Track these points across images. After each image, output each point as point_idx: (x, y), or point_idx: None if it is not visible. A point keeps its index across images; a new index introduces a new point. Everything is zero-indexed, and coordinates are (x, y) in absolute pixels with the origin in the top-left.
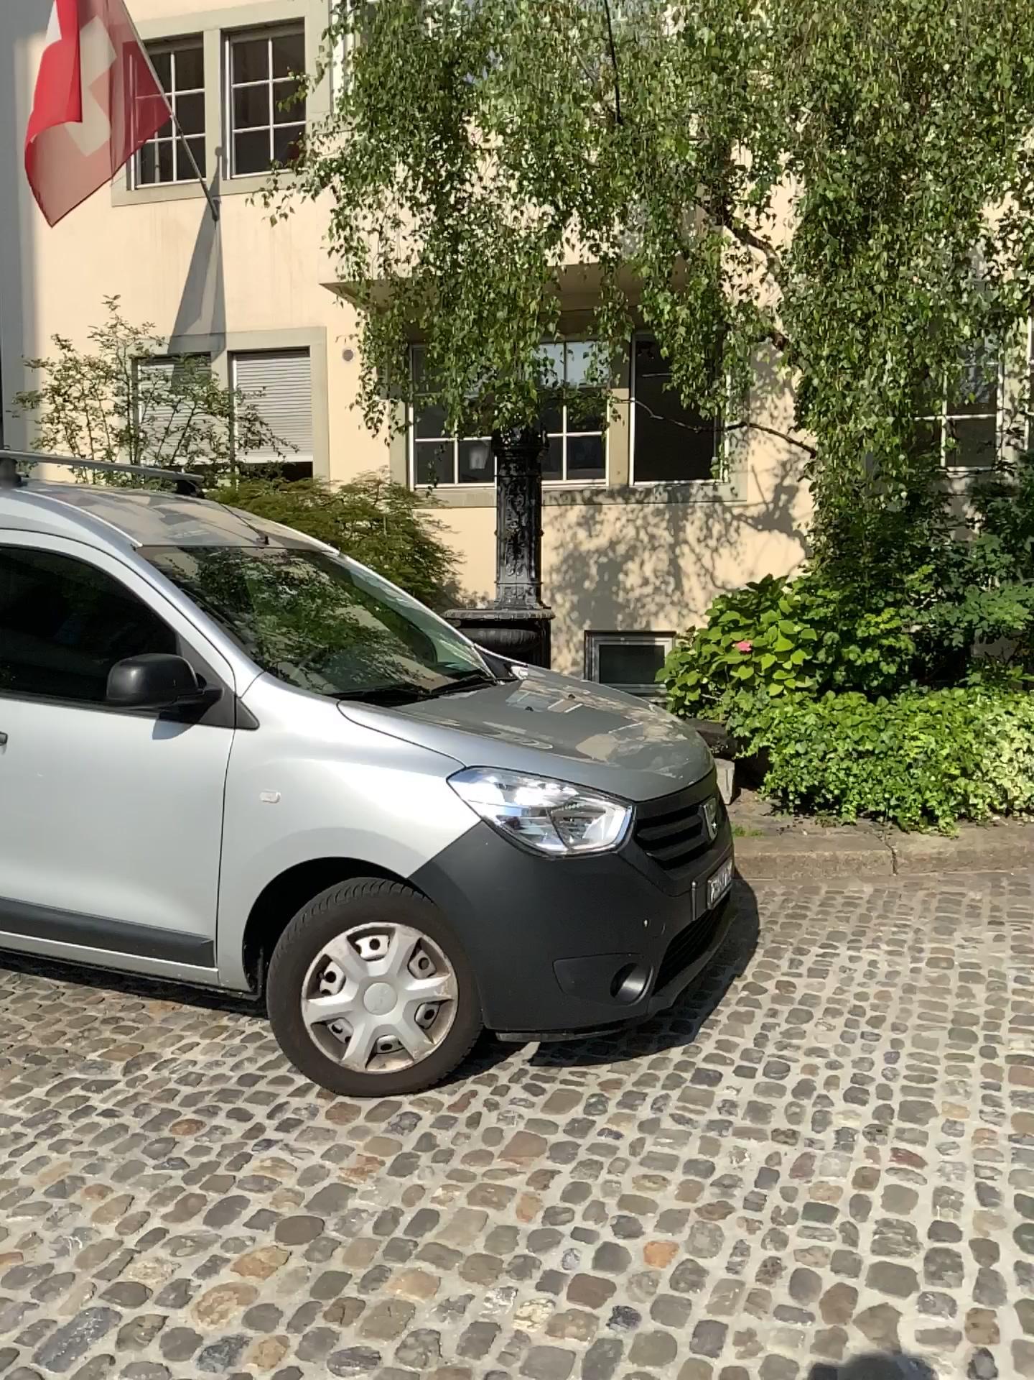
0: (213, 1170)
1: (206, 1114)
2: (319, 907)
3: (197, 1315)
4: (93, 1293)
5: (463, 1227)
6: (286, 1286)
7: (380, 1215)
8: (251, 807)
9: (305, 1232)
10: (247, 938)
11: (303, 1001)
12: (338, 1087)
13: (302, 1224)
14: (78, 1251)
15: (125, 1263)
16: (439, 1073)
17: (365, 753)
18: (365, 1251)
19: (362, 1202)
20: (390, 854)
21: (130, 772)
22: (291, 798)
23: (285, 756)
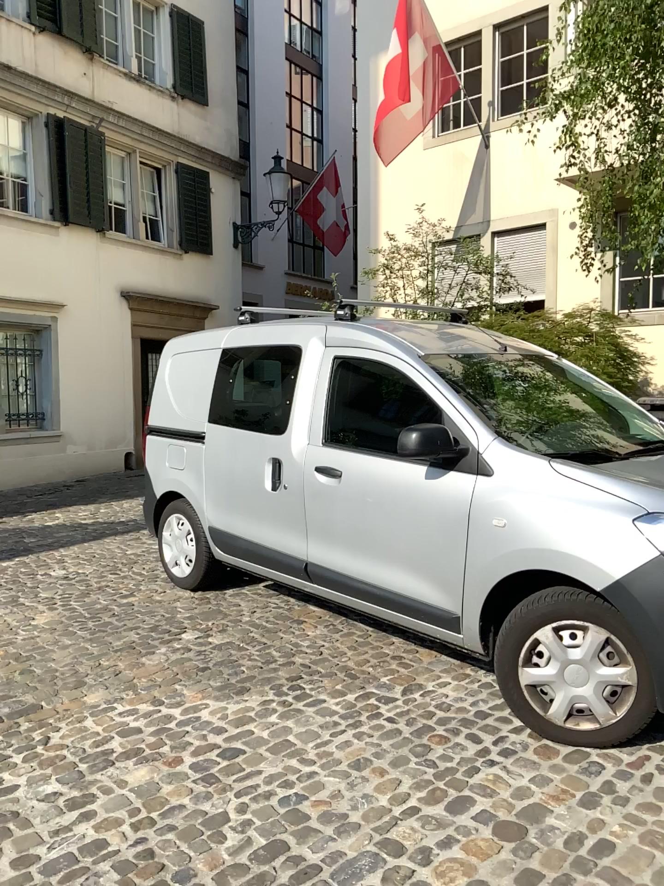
0: (453, 774)
1: (451, 733)
2: (533, 603)
3: (435, 875)
4: (371, 841)
5: (634, 861)
6: (498, 871)
7: (570, 835)
8: (487, 529)
9: (514, 834)
10: (482, 618)
11: (520, 668)
12: (543, 732)
13: (512, 828)
14: (364, 808)
15: (392, 825)
16: (619, 736)
17: (570, 497)
18: (557, 860)
19: (556, 822)
20: (586, 571)
21: (412, 500)
22: (515, 525)
23: (512, 496)
